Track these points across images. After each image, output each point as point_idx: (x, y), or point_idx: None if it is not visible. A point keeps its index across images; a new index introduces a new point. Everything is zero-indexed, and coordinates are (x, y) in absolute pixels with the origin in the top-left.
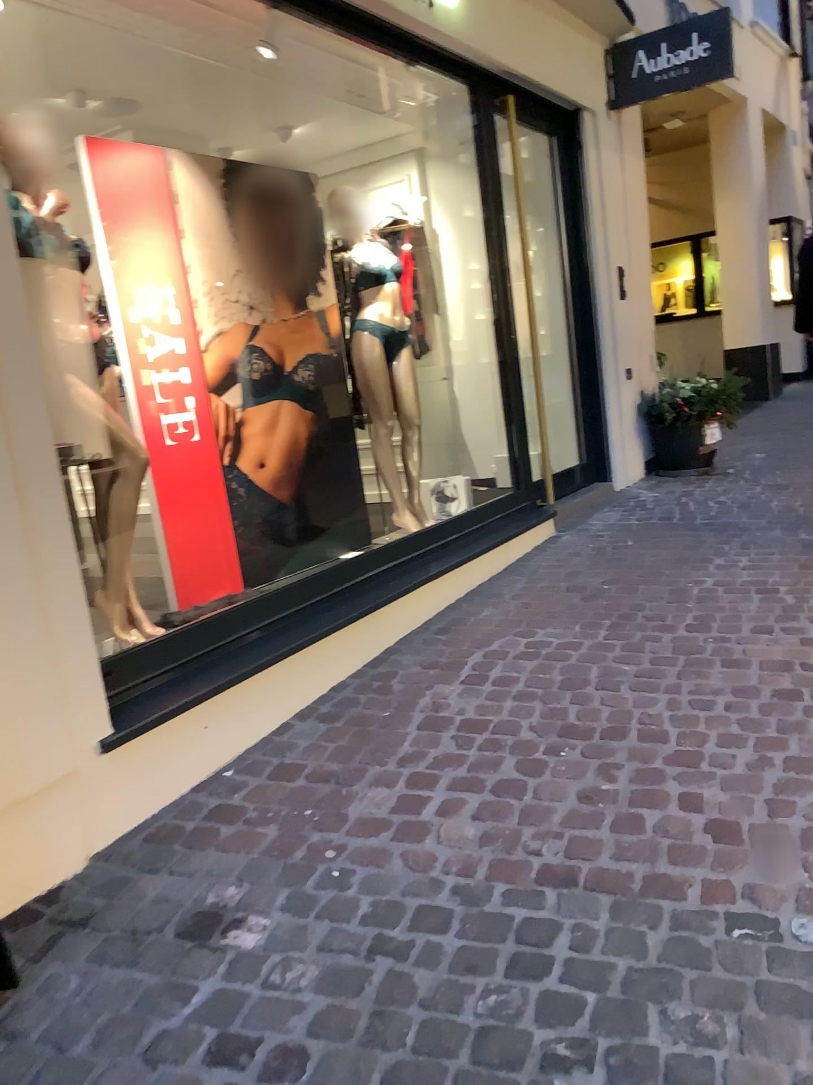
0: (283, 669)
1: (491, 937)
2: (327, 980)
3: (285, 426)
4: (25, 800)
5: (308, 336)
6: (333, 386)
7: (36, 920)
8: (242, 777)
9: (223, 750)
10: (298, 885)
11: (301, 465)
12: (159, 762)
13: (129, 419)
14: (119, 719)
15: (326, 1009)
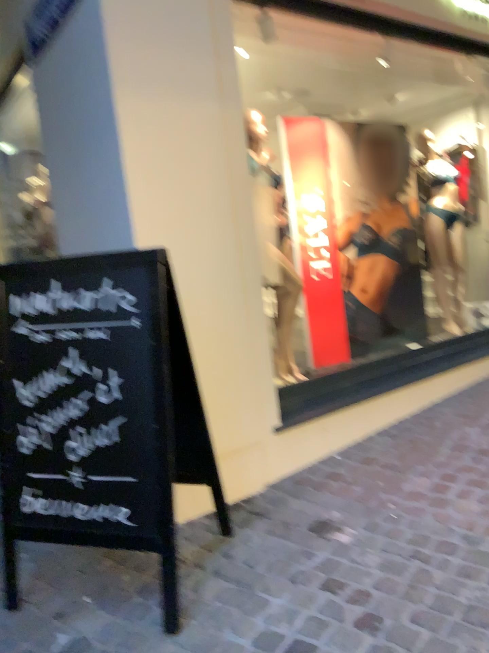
0: (370, 405)
1: (480, 562)
2: (385, 565)
3: (379, 270)
4: (239, 452)
5: (396, 218)
6: (409, 247)
7: (241, 510)
8: (345, 459)
9: (335, 444)
10: (372, 517)
11: (386, 292)
12: (302, 445)
13: (295, 265)
14: (284, 420)
15: (383, 578)
